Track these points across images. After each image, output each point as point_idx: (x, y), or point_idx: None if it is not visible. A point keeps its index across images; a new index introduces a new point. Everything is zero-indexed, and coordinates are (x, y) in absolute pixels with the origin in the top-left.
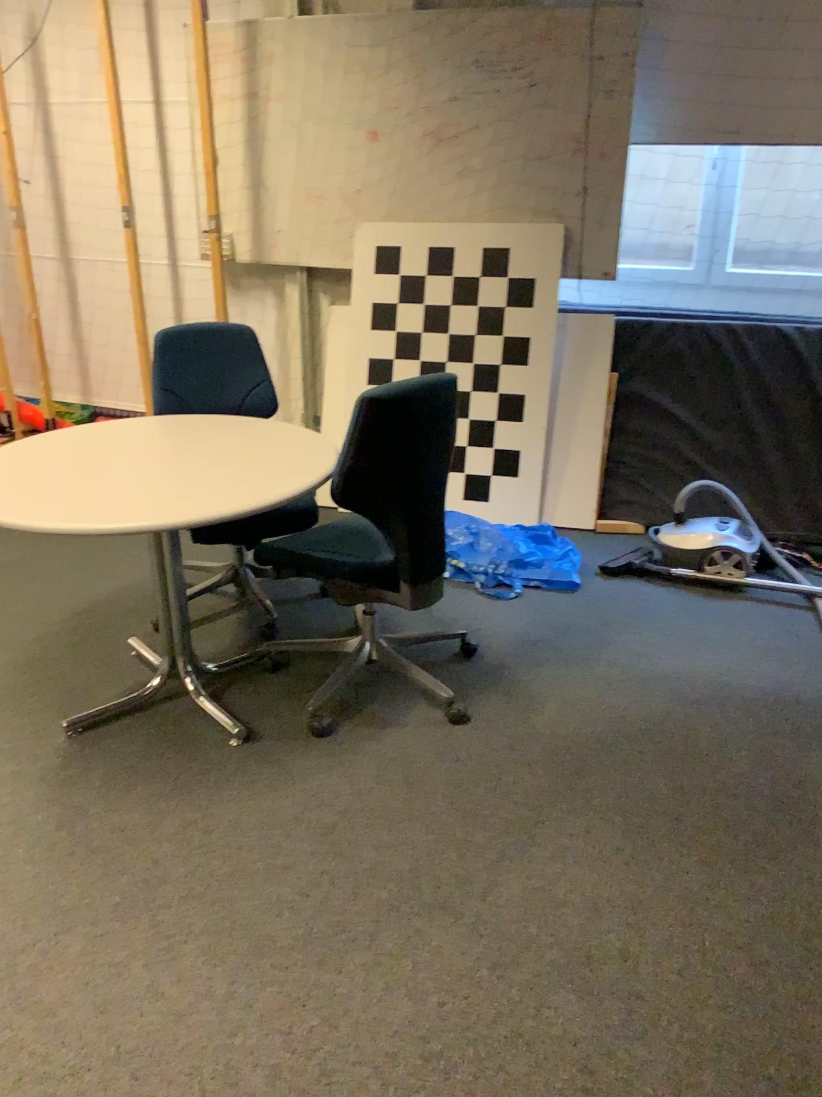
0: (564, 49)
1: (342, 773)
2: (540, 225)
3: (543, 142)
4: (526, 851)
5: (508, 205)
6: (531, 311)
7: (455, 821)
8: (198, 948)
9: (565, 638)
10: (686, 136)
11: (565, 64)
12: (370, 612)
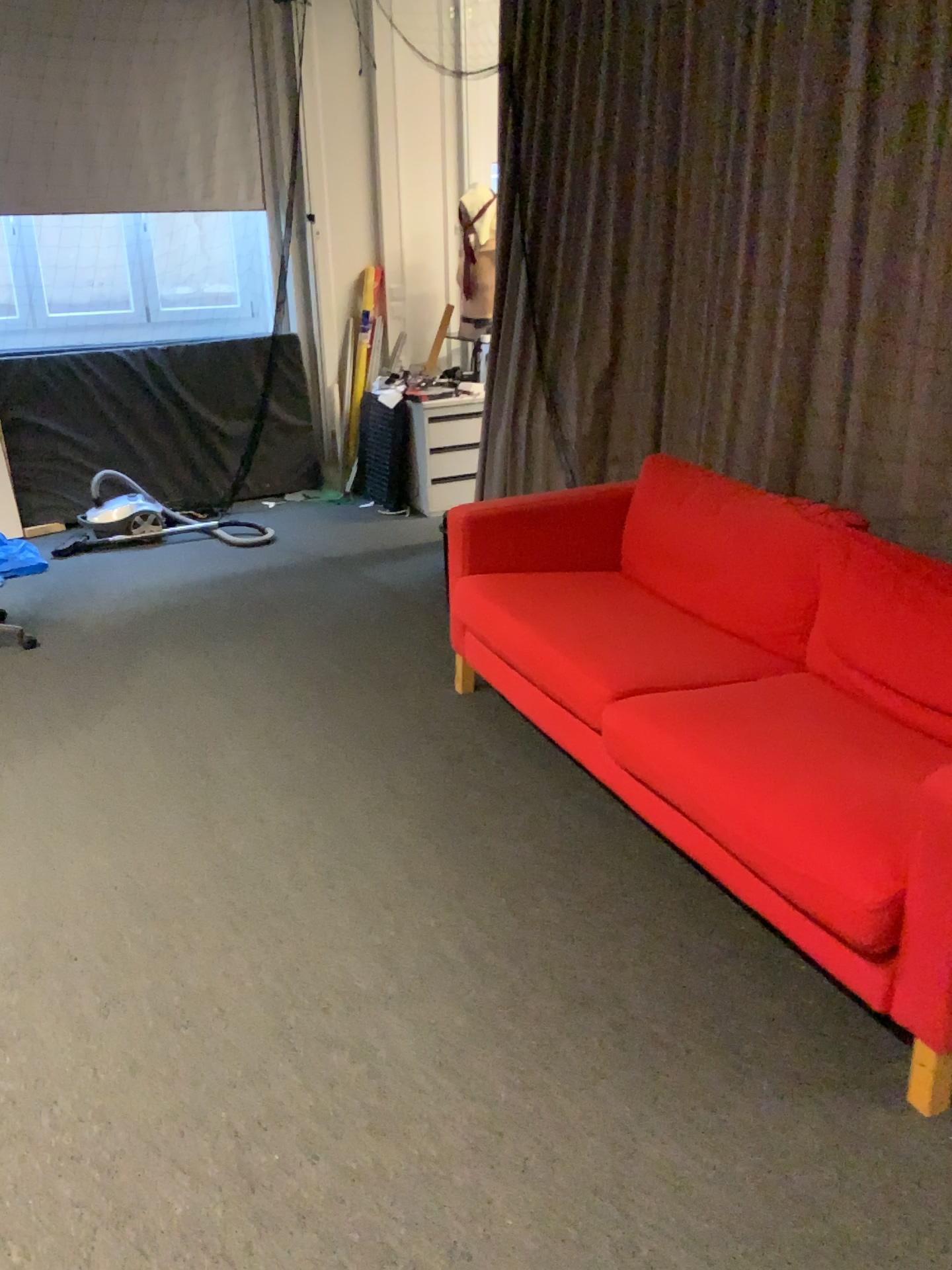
0: None
1: None
2: None
3: None
4: (138, 671)
5: None
6: None
7: (82, 679)
8: None
9: (65, 593)
10: None
11: None
12: None
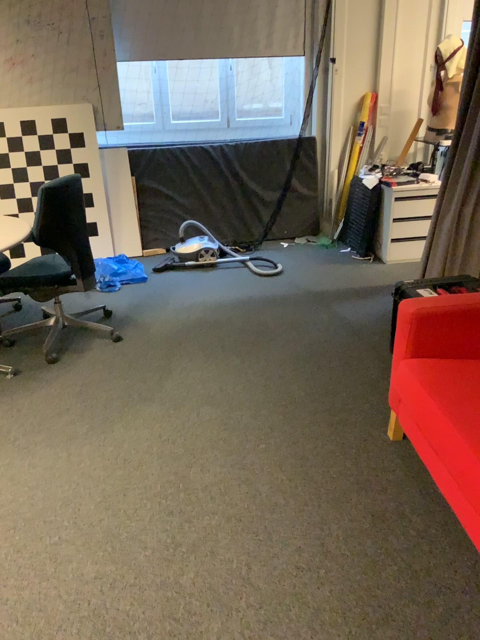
0: (74, 13)
1: (74, 372)
2: (80, 104)
3: (73, 61)
4: (171, 373)
5: (60, 95)
6: (85, 150)
7: (136, 373)
8: (47, 445)
9: (149, 299)
10: (143, 56)
11: (76, 21)
12: (59, 302)
